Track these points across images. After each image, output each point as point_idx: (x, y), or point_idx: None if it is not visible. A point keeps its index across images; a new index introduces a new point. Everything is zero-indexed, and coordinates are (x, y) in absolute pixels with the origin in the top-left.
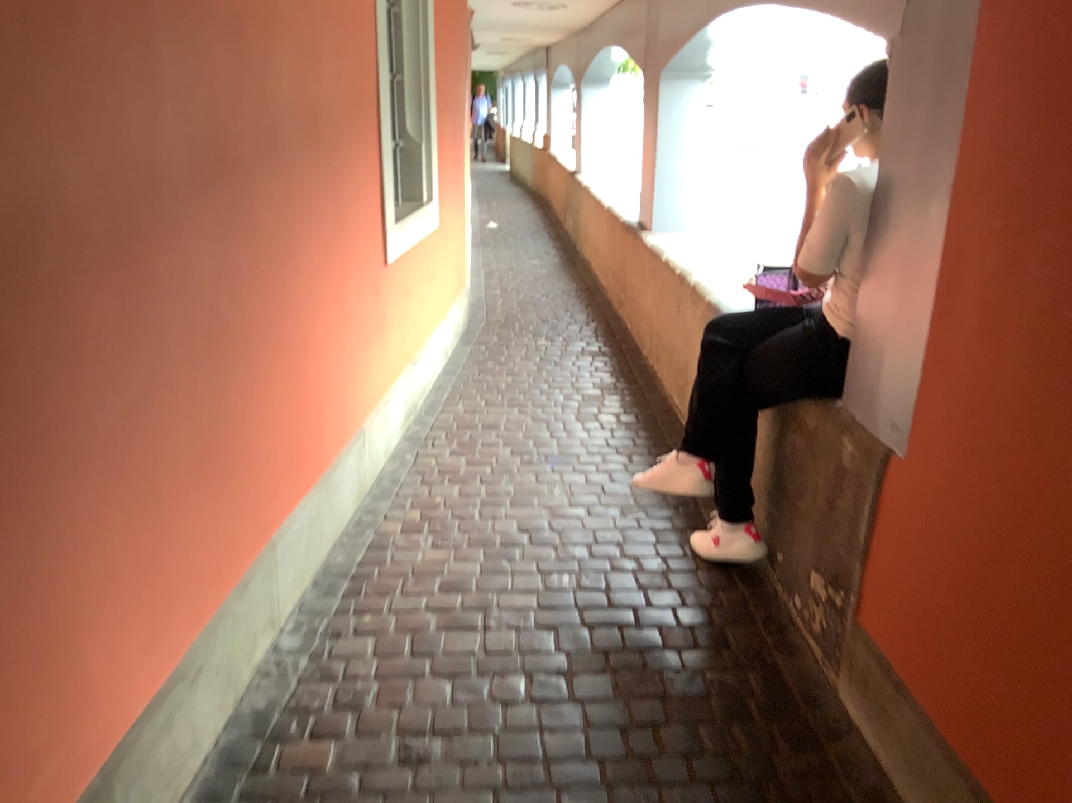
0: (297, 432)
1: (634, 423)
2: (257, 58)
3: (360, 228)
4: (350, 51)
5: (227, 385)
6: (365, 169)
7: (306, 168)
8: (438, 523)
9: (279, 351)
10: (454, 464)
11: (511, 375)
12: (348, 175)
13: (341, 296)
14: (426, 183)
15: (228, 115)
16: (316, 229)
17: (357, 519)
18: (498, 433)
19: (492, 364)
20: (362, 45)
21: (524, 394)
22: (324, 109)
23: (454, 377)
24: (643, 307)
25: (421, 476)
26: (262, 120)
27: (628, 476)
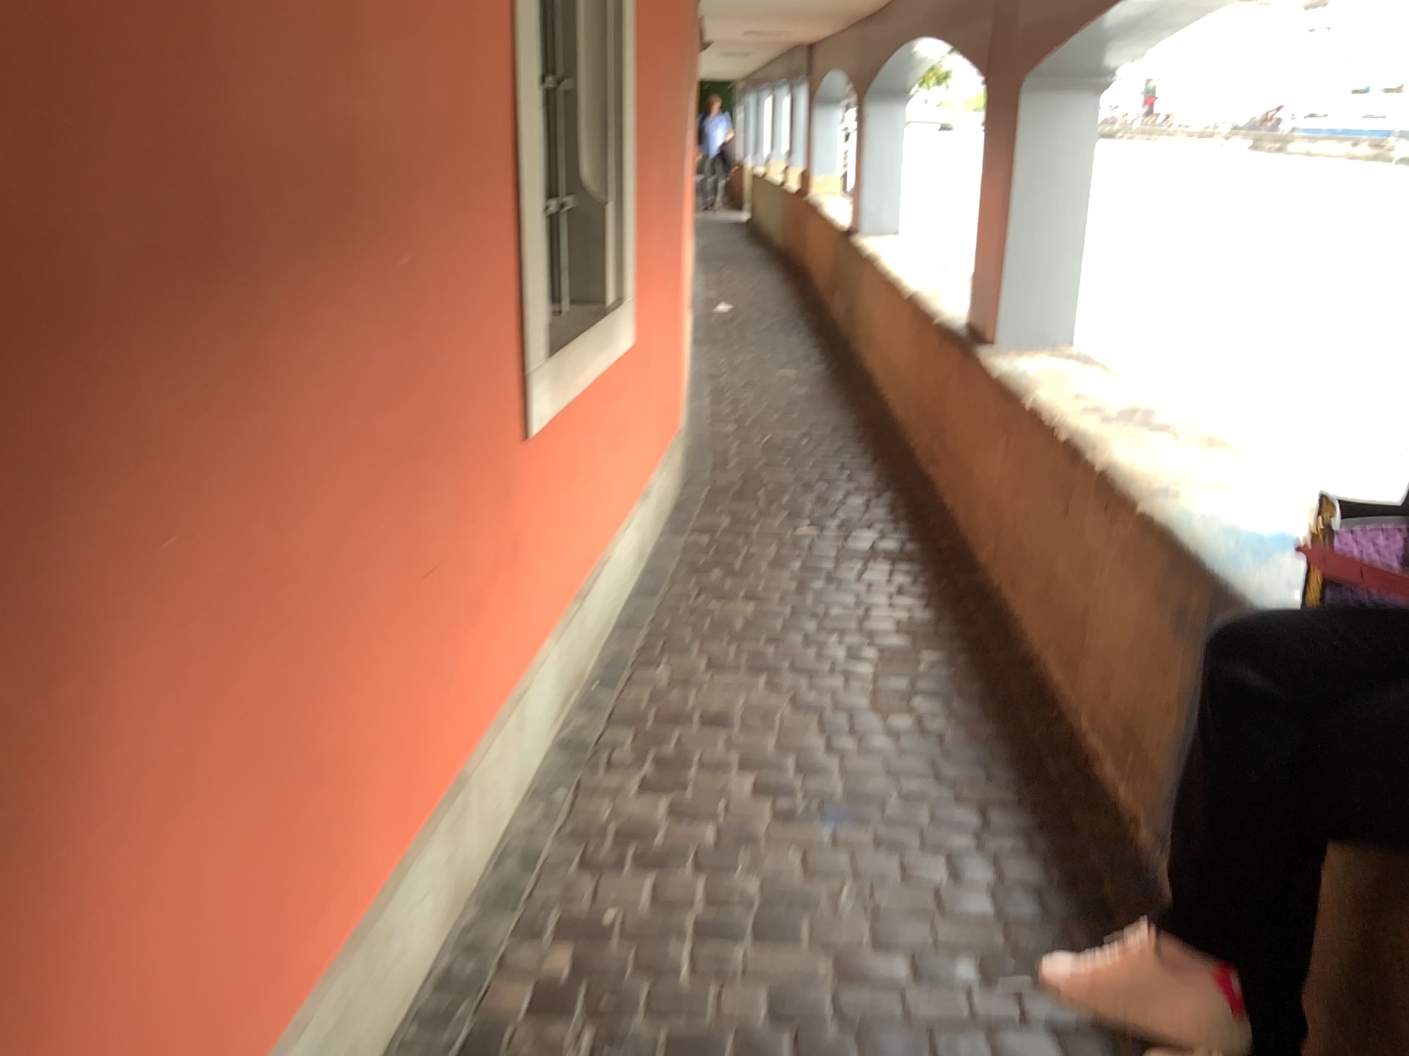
0: (288, 873)
1: (977, 720)
2: (142, 21)
3: (468, 383)
4: (445, 25)
5: (21, 900)
6: (483, 265)
7: (318, 282)
8: (608, 978)
9: (224, 728)
10: (646, 811)
11: (754, 596)
12: (438, 282)
13: (415, 536)
14: (615, 270)
15: (11, 175)
16: (346, 415)
17: (447, 962)
18: (729, 733)
19: (721, 572)
20: (478, 13)
21: (776, 640)
22: (372, 148)
23: (655, 598)
24: (984, 486)
25: (583, 843)
26: (159, 181)
27: (981, 861)
